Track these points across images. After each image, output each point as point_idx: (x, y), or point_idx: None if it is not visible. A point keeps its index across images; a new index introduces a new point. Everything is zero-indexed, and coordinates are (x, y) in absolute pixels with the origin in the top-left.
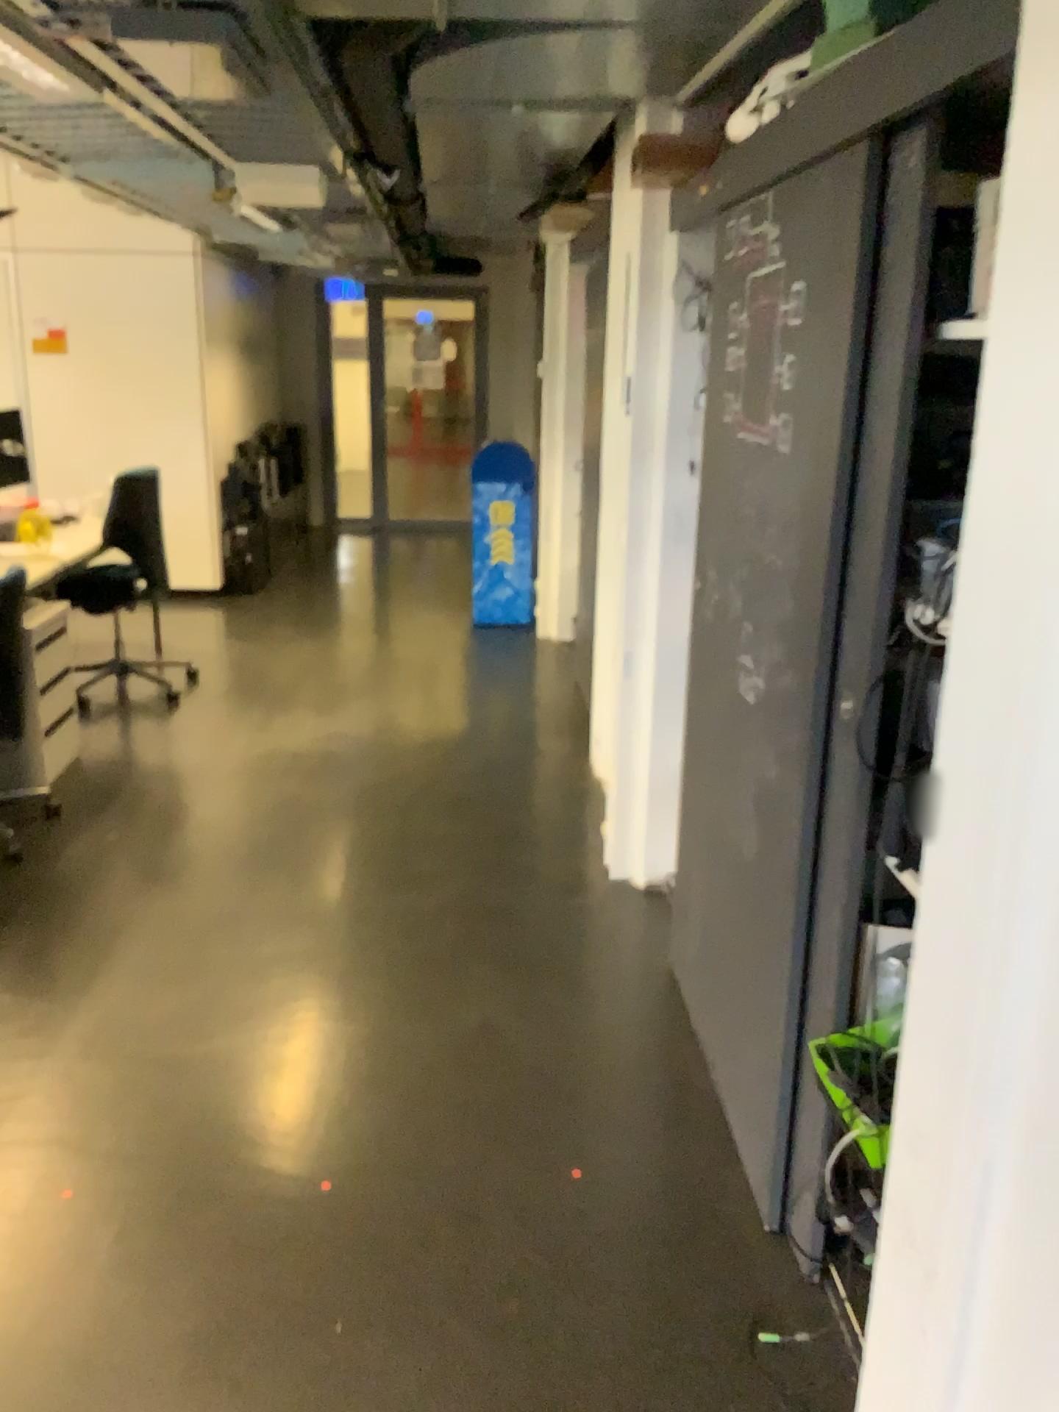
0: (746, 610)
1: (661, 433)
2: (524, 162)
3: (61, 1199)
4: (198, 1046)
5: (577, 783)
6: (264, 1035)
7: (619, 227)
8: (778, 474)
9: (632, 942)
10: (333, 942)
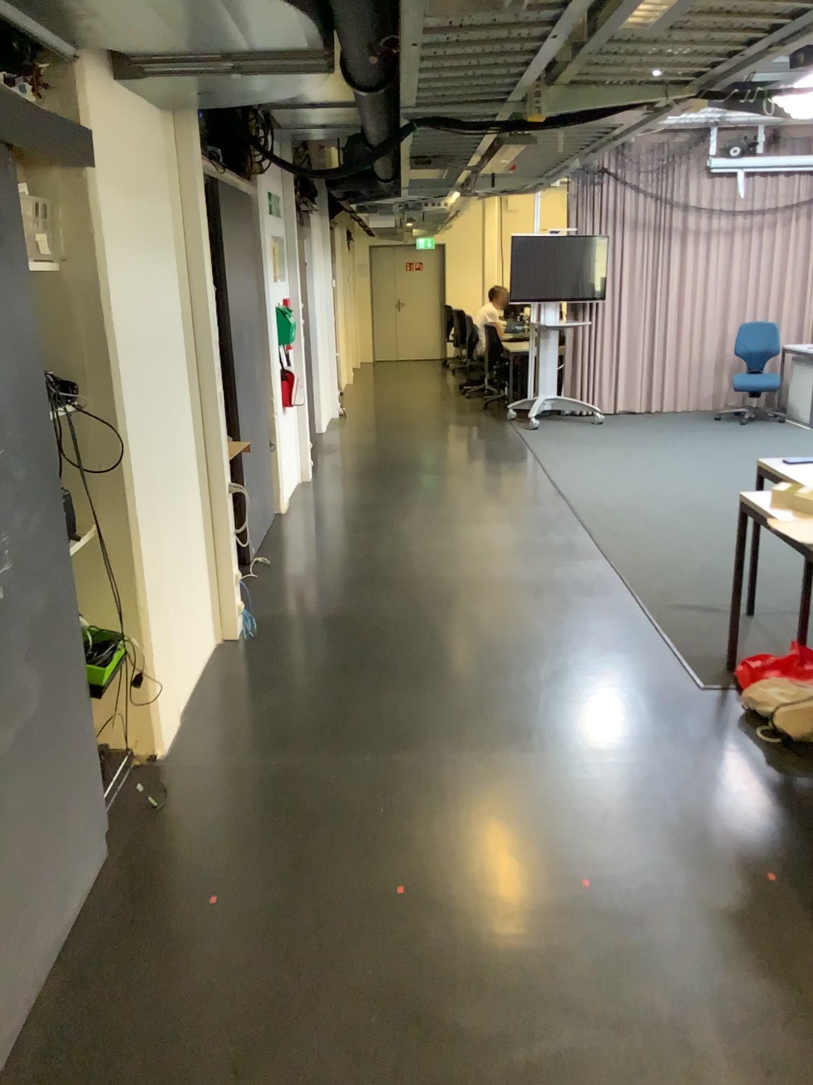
0: None
1: None
2: None
3: (588, 875)
4: (564, 1031)
5: None
6: (499, 1047)
7: None
8: None
9: None
10: None
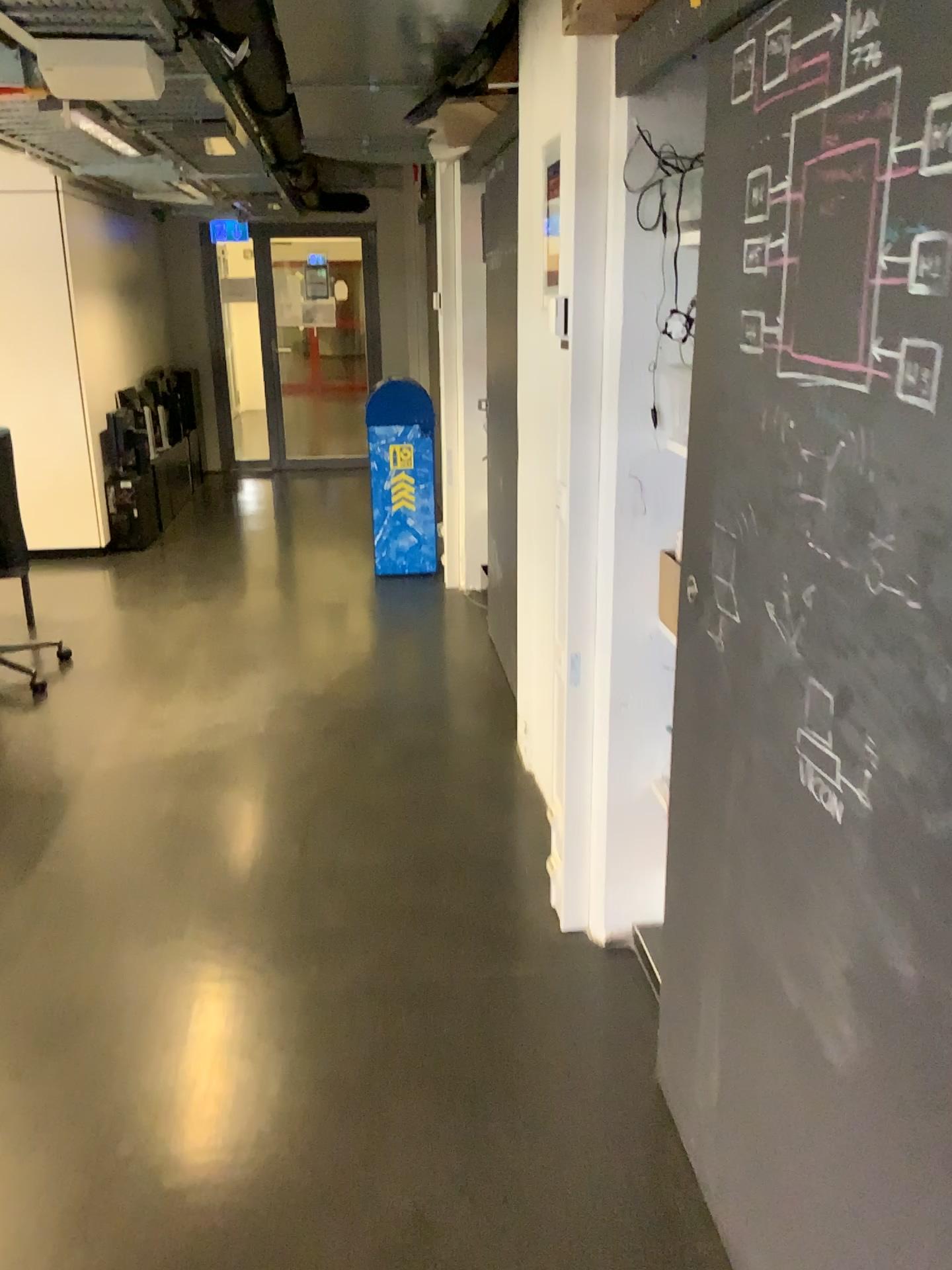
0: (806, 657)
1: (615, 373)
2: (409, 46)
3: None
4: None
5: (507, 781)
6: None
7: (544, 97)
8: (904, 450)
9: (601, 1039)
10: (207, 1071)
